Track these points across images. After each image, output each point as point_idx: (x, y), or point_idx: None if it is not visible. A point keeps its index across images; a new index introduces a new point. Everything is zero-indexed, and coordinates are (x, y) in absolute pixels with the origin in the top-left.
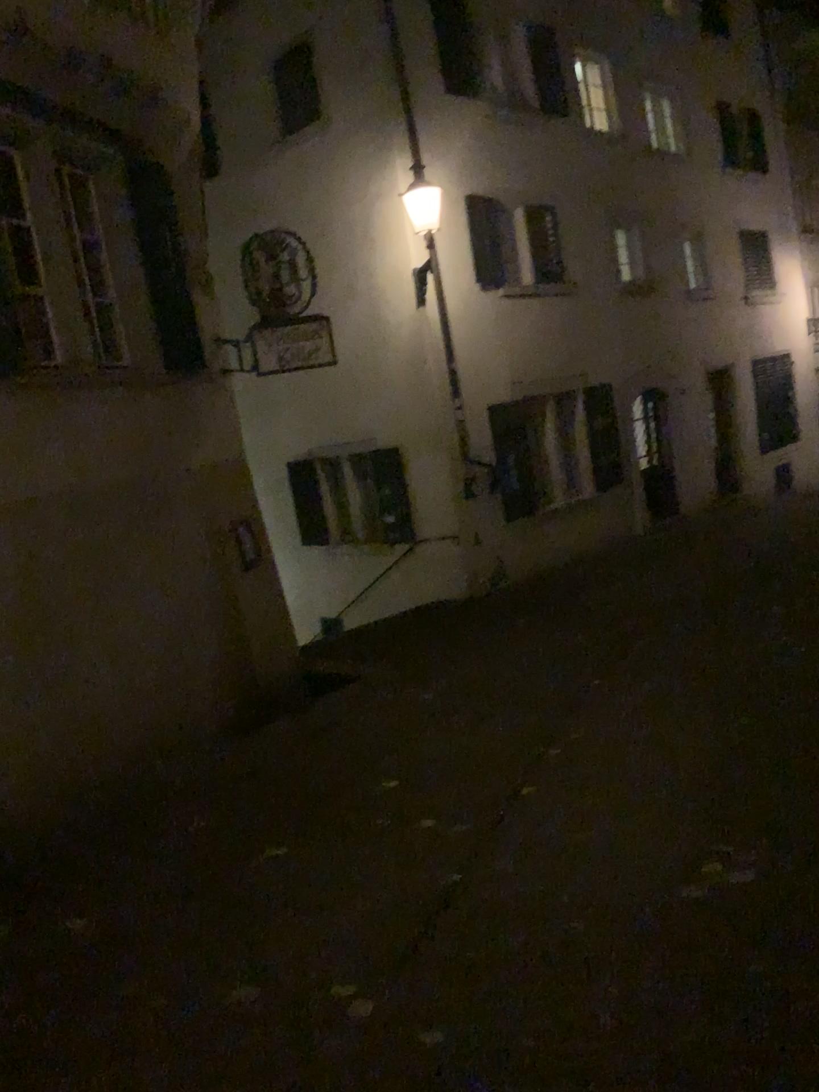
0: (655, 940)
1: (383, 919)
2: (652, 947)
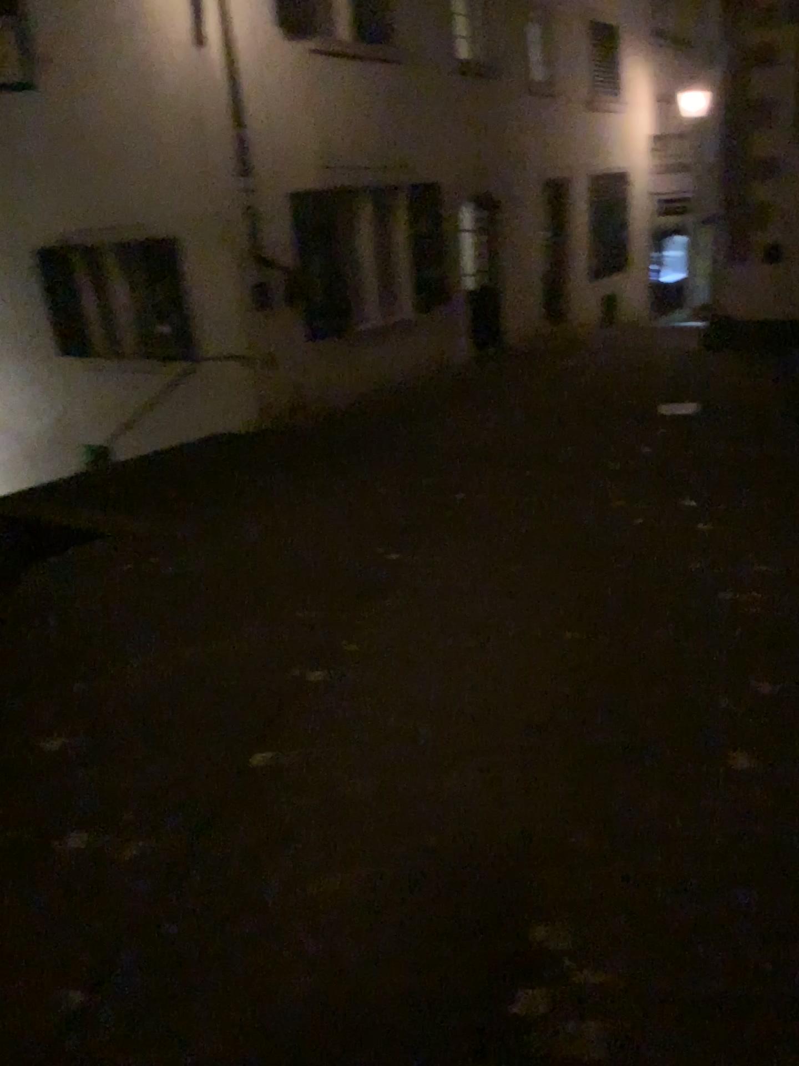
0: None
1: None
2: None
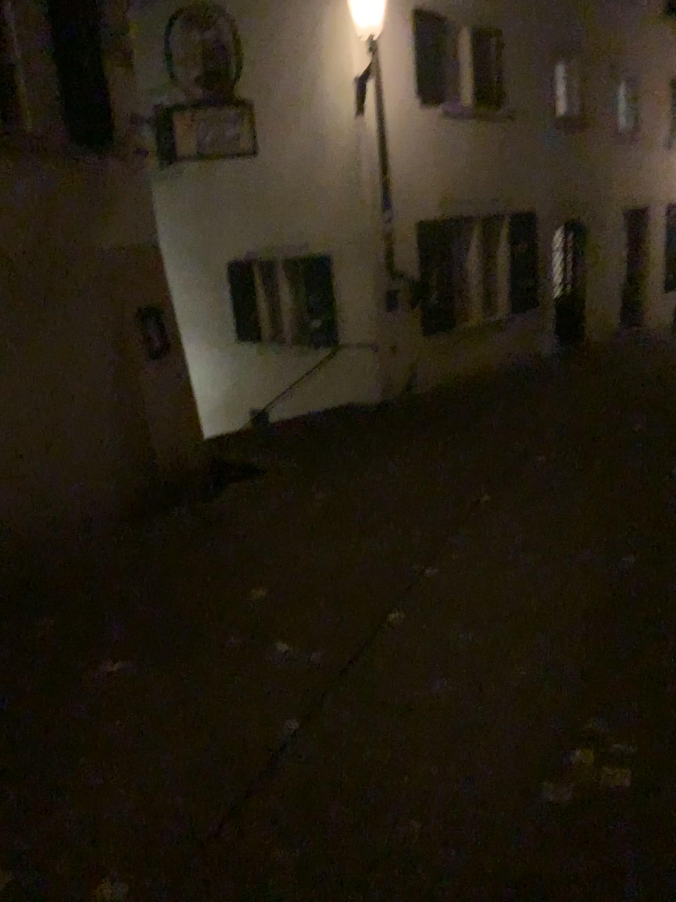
0: (496, 879)
1: (186, 787)
2: (491, 895)
